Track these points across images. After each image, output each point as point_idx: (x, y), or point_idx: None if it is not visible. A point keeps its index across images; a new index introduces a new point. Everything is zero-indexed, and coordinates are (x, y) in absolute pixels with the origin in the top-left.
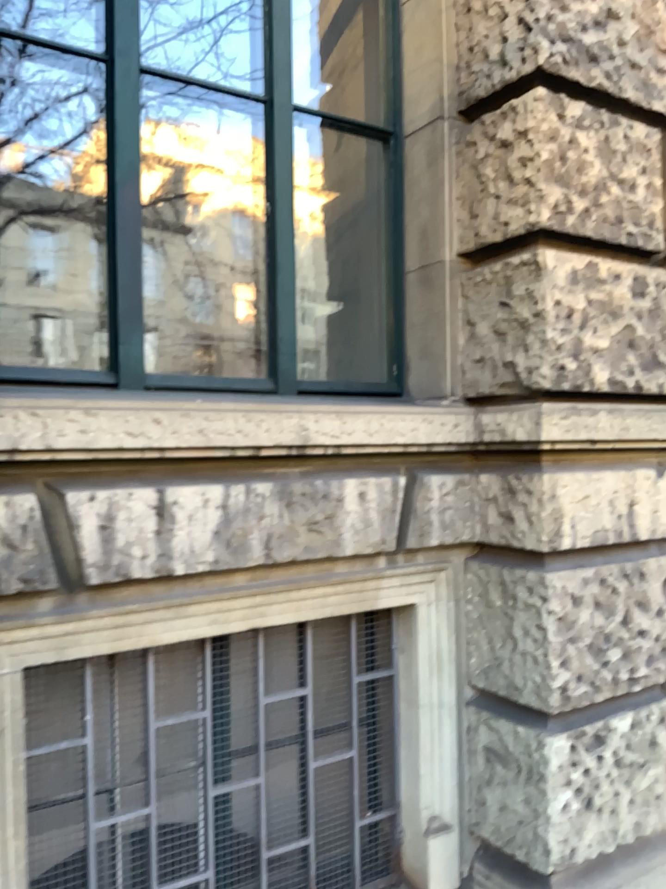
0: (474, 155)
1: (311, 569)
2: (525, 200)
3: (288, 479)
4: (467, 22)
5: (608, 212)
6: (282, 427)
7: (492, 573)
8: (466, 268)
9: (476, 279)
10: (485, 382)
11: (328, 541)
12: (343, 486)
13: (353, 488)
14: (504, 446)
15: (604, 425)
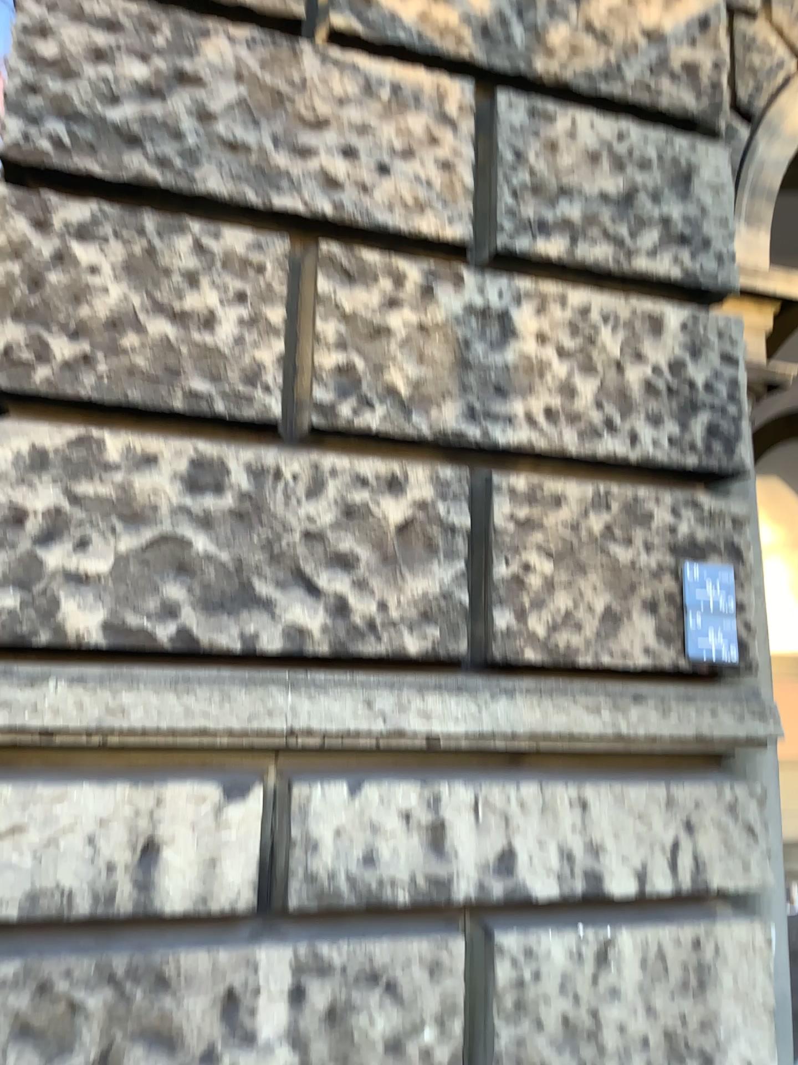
0: None
1: None
2: None
3: None
4: None
5: (142, 359)
6: None
7: None
8: None
9: None
10: None
11: None
12: None
13: None
14: None
15: (63, 705)
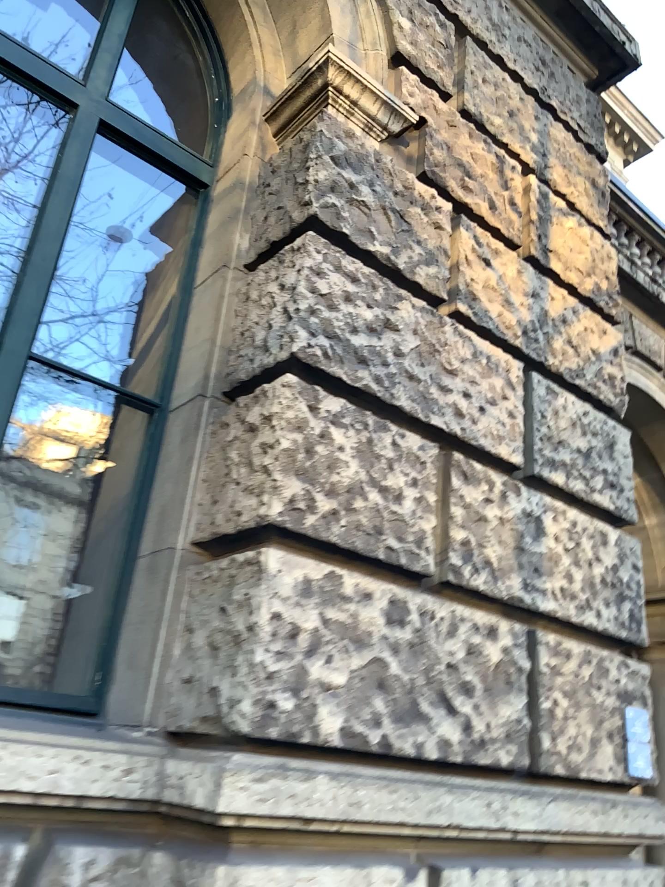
0: (222, 436)
1: None
2: (261, 490)
3: None
4: (245, 308)
5: (365, 519)
6: None
7: None
8: (193, 561)
9: (199, 576)
10: (185, 713)
11: None
12: None
13: None
14: (187, 811)
15: (323, 797)
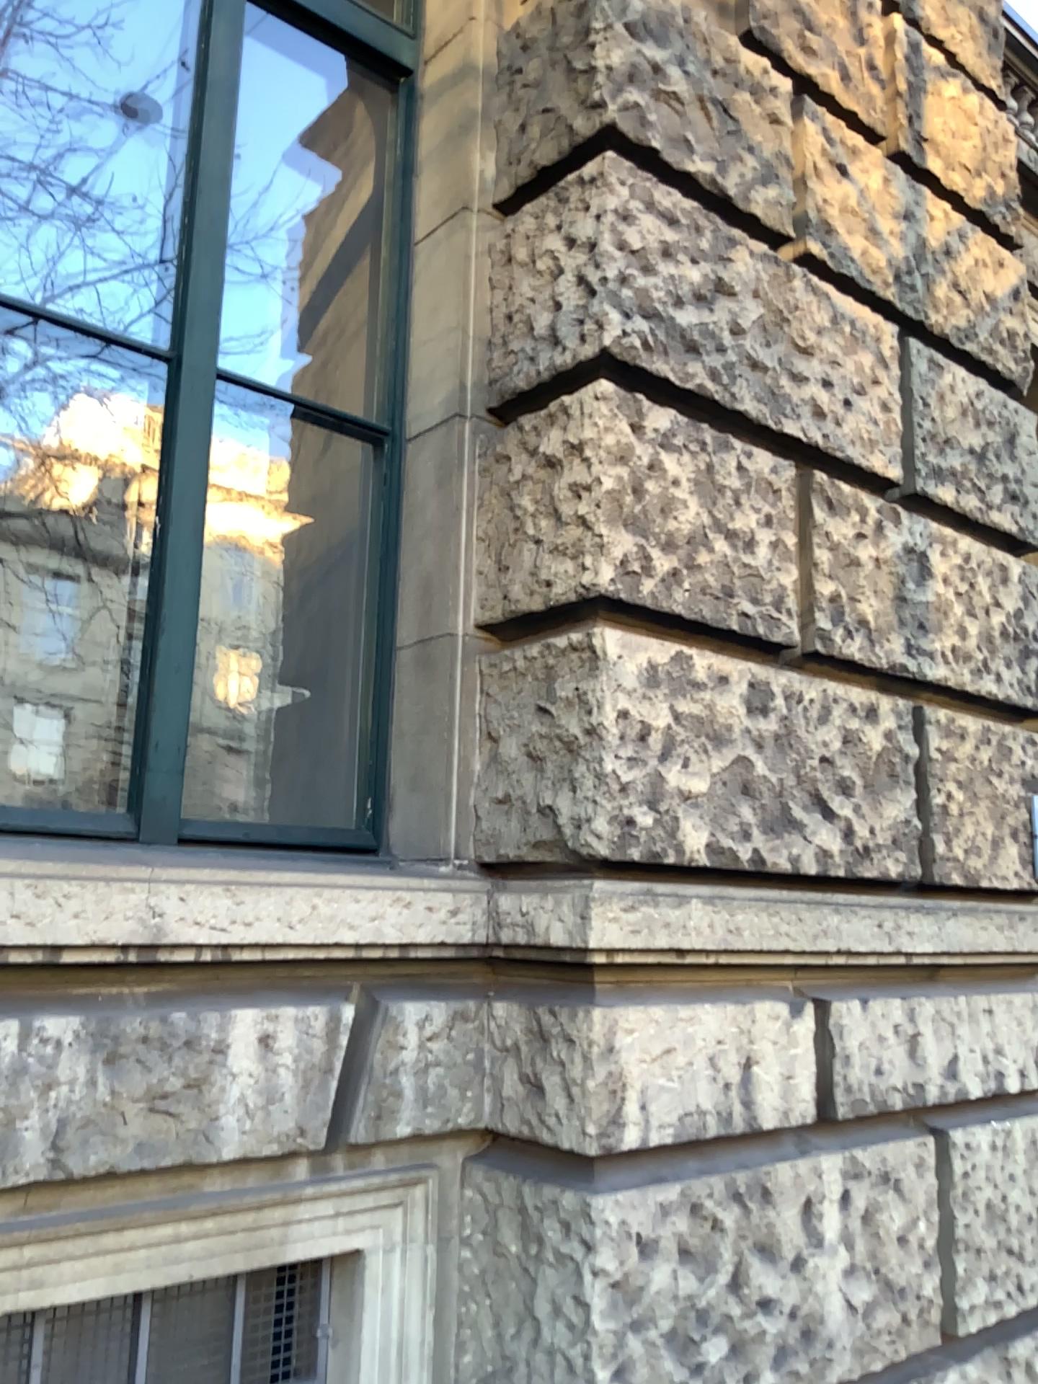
0: (507, 472)
1: (149, 1185)
2: (580, 547)
3: (116, 1008)
4: (507, 276)
5: (714, 576)
6: (112, 910)
7: (504, 1190)
8: (487, 648)
9: (501, 667)
10: (508, 840)
11: (186, 1130)
12: (228, 1023)
13: (247, 1027)
14: (533, 955)
15: (700, 926)
